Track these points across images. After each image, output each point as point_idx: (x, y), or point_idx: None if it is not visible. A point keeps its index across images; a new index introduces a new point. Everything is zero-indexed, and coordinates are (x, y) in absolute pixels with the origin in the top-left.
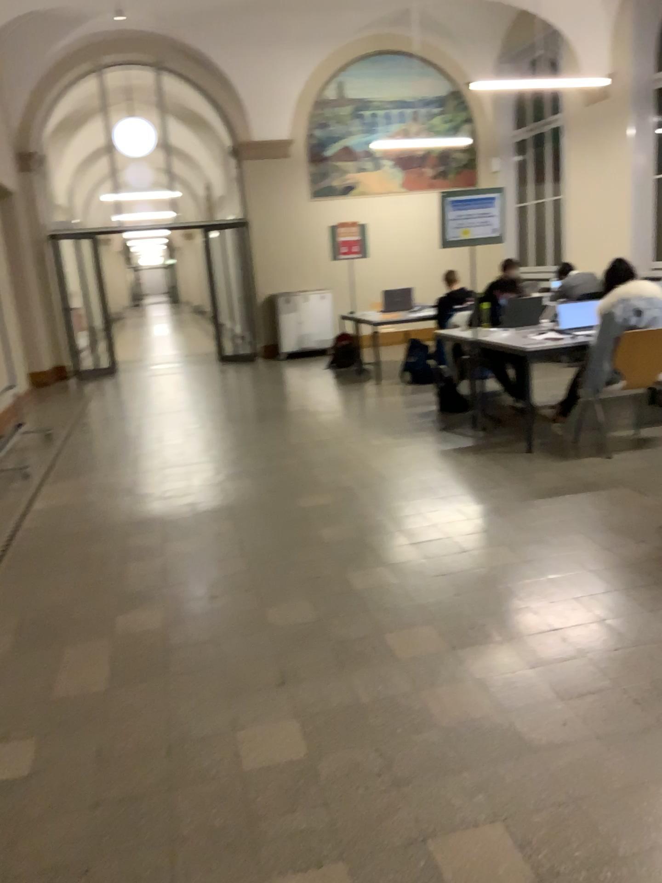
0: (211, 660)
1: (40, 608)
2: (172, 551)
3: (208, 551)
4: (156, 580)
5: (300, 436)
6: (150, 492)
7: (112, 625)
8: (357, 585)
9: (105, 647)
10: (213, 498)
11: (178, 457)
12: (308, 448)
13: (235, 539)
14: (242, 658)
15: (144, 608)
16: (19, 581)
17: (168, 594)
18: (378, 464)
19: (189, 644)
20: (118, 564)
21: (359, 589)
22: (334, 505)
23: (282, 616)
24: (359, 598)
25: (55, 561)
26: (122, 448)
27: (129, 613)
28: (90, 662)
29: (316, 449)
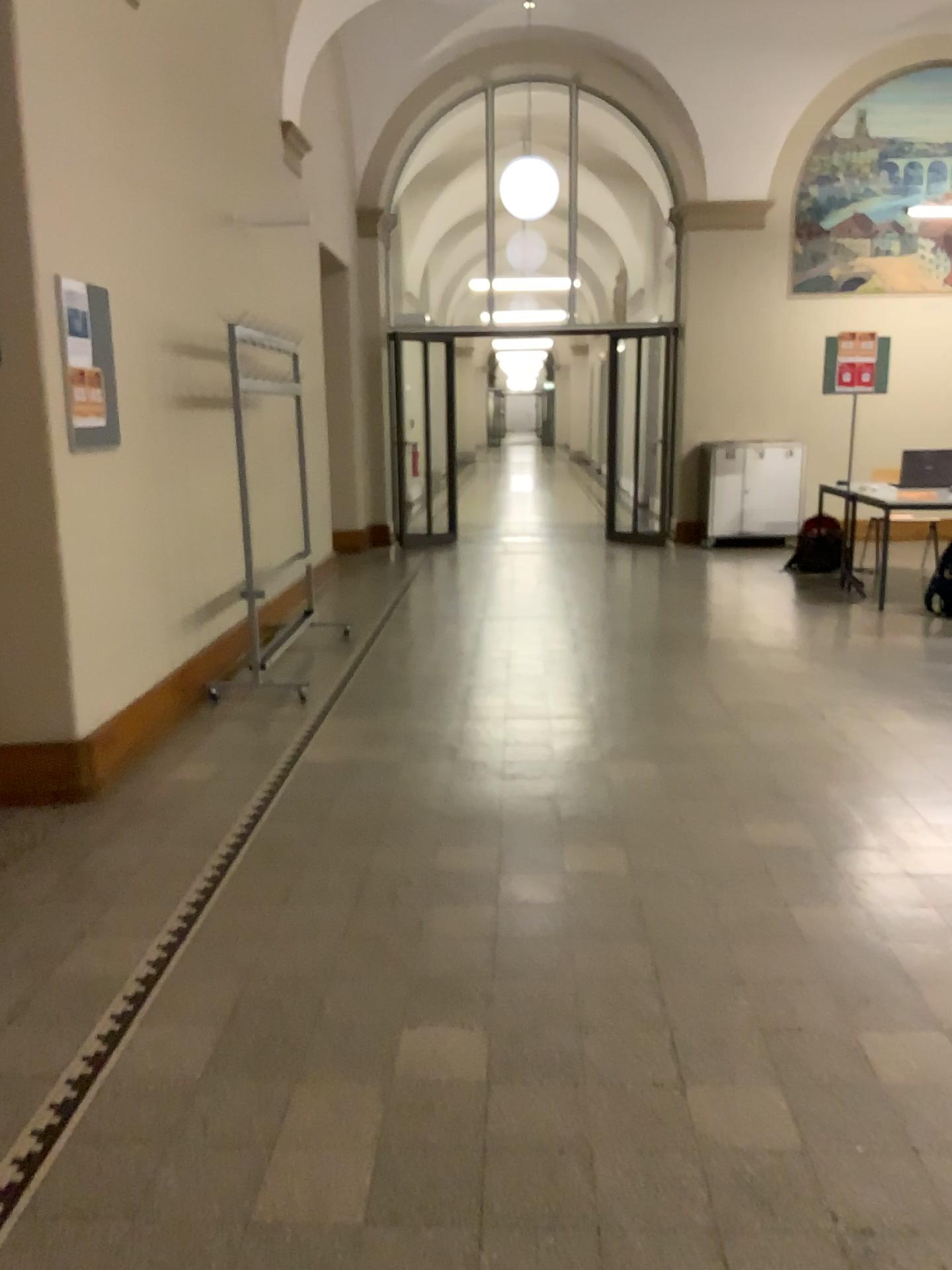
0: (576, 1211)
1: (272, 980)
2: (515, 897)
3: (579, 910)
4: (480, 962)
5: (749, 693)
6: (486, 764)
7: (392, 1056)
8: (888, 1070)
9: (370, 1111)
10: (594, 794)
11: (538, 704)
12: (764, 720)
13: (631, 895)
14: (643, 1222)
15: (454, 1025)
16: (249, 909)
17: (501, 1002)
18: (901, 773)
19: (534, 1150)
20: (418, 908)
21: (897, 1086)
22: (822, 853)
23: (729, 1119)
24: (900, 1110)
25: (315, 877)
26: (450, 674)
27: (425, 1031)
28: (336, 1147)
29: (778, 724)
